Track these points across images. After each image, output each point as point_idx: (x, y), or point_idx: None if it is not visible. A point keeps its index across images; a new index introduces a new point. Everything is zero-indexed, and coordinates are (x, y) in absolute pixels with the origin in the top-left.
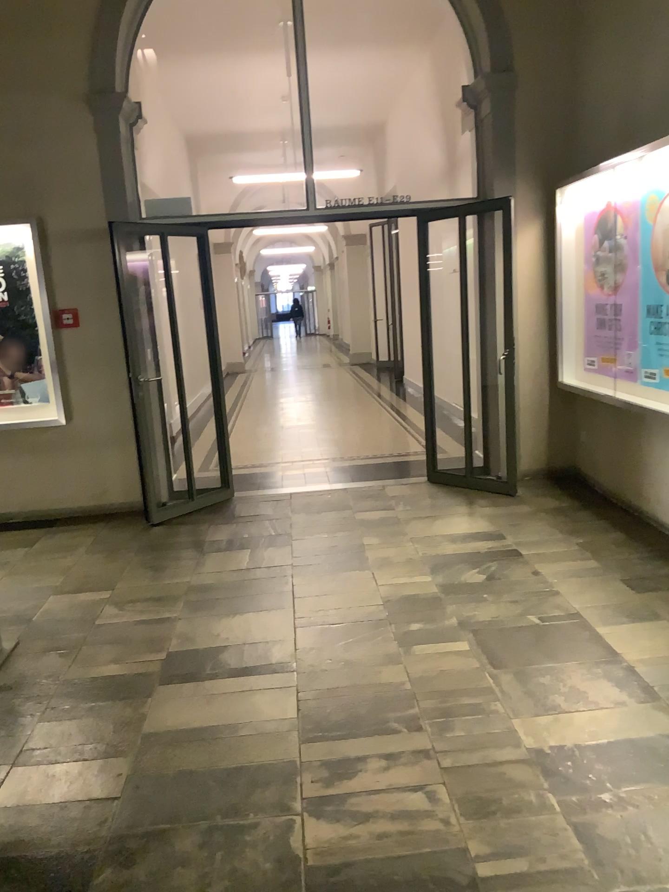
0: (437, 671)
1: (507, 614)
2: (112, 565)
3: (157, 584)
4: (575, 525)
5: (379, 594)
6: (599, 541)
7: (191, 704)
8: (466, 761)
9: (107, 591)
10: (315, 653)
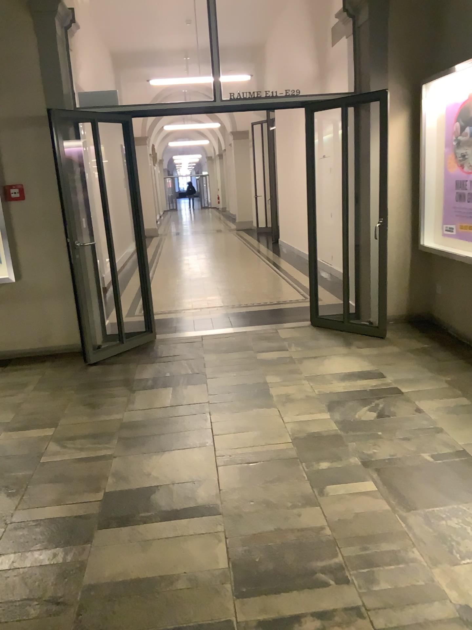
0: (351, 513)
1: (402, 451)
2: (56, 402)
3: (93, 420)
4: (439, 363)
5: (286, 431)
6: (464, 379)
7: (127, 552)
8: (398, 622)
9: (51, 427)
10: (237, 493)
